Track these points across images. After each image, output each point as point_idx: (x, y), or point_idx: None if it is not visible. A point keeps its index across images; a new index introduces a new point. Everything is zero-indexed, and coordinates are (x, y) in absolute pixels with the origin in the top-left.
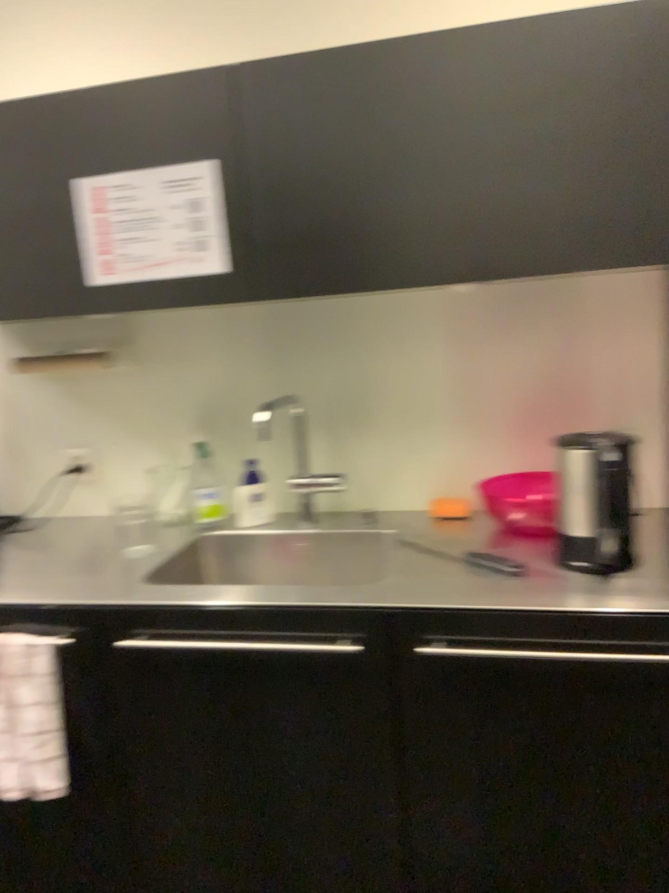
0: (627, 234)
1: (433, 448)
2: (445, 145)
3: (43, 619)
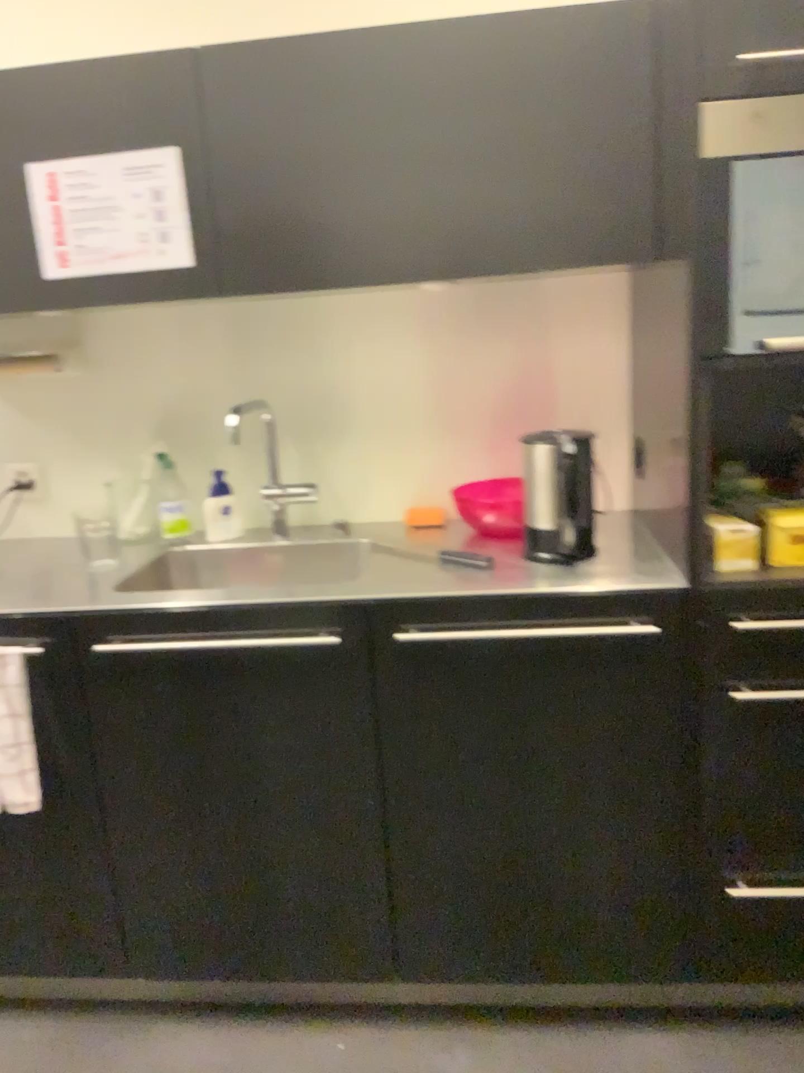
0: (592, 239)
1: (408, 458)
2: (414, 143)
3: (5, 634)
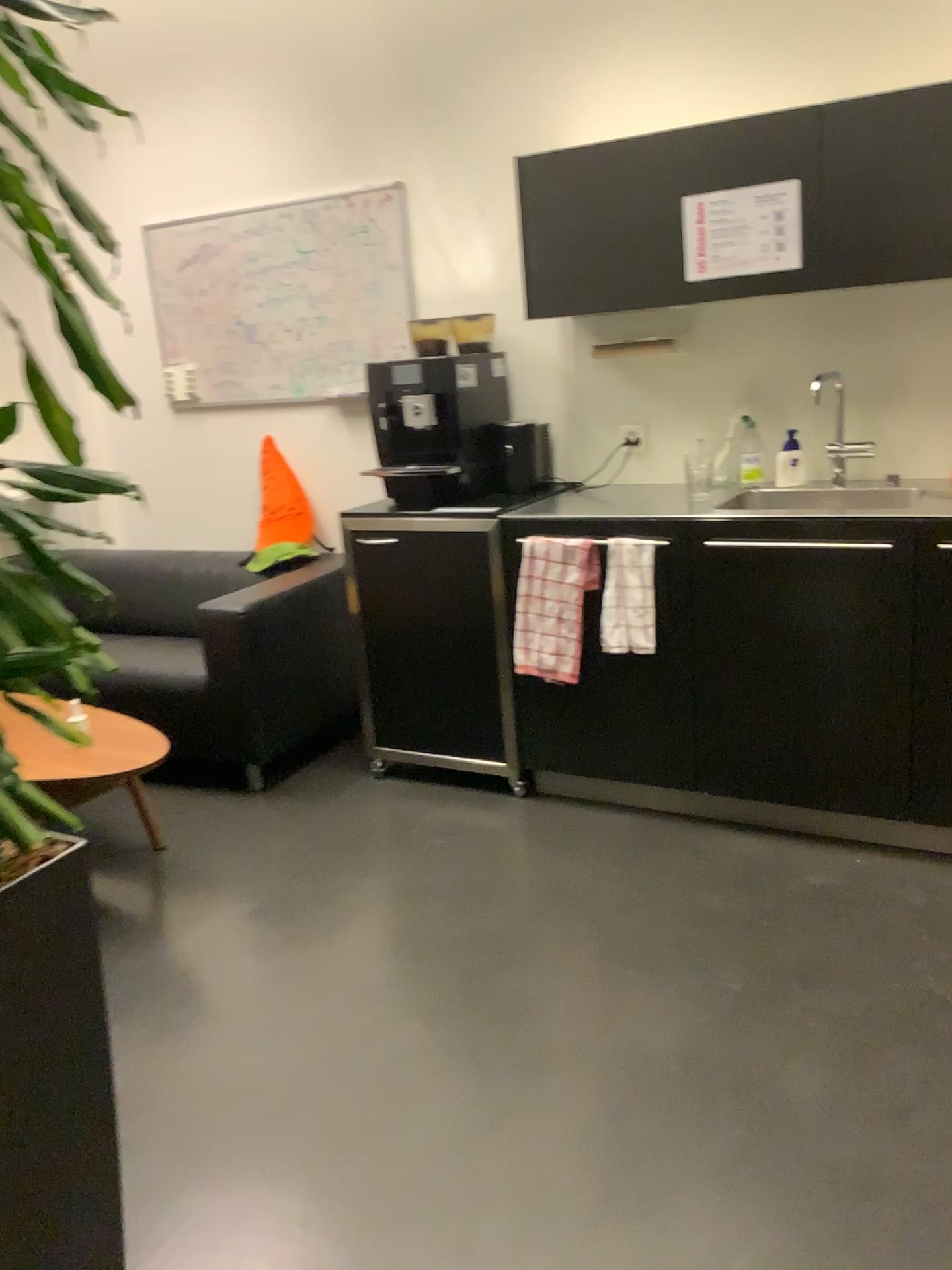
0: None
1: None
2: None
3: (642, 533)
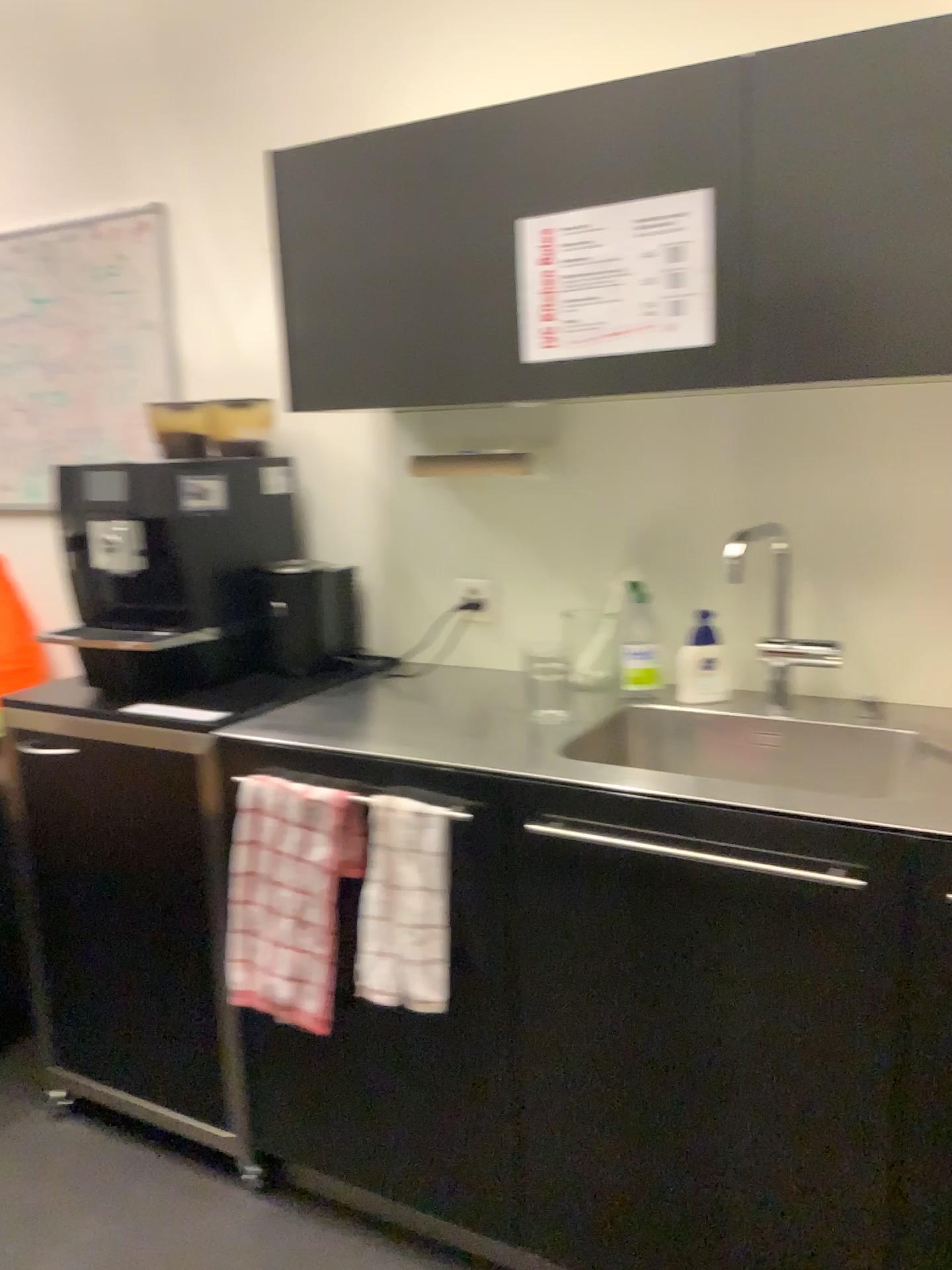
0: None
1: None
2: None
3: (437, 789)
